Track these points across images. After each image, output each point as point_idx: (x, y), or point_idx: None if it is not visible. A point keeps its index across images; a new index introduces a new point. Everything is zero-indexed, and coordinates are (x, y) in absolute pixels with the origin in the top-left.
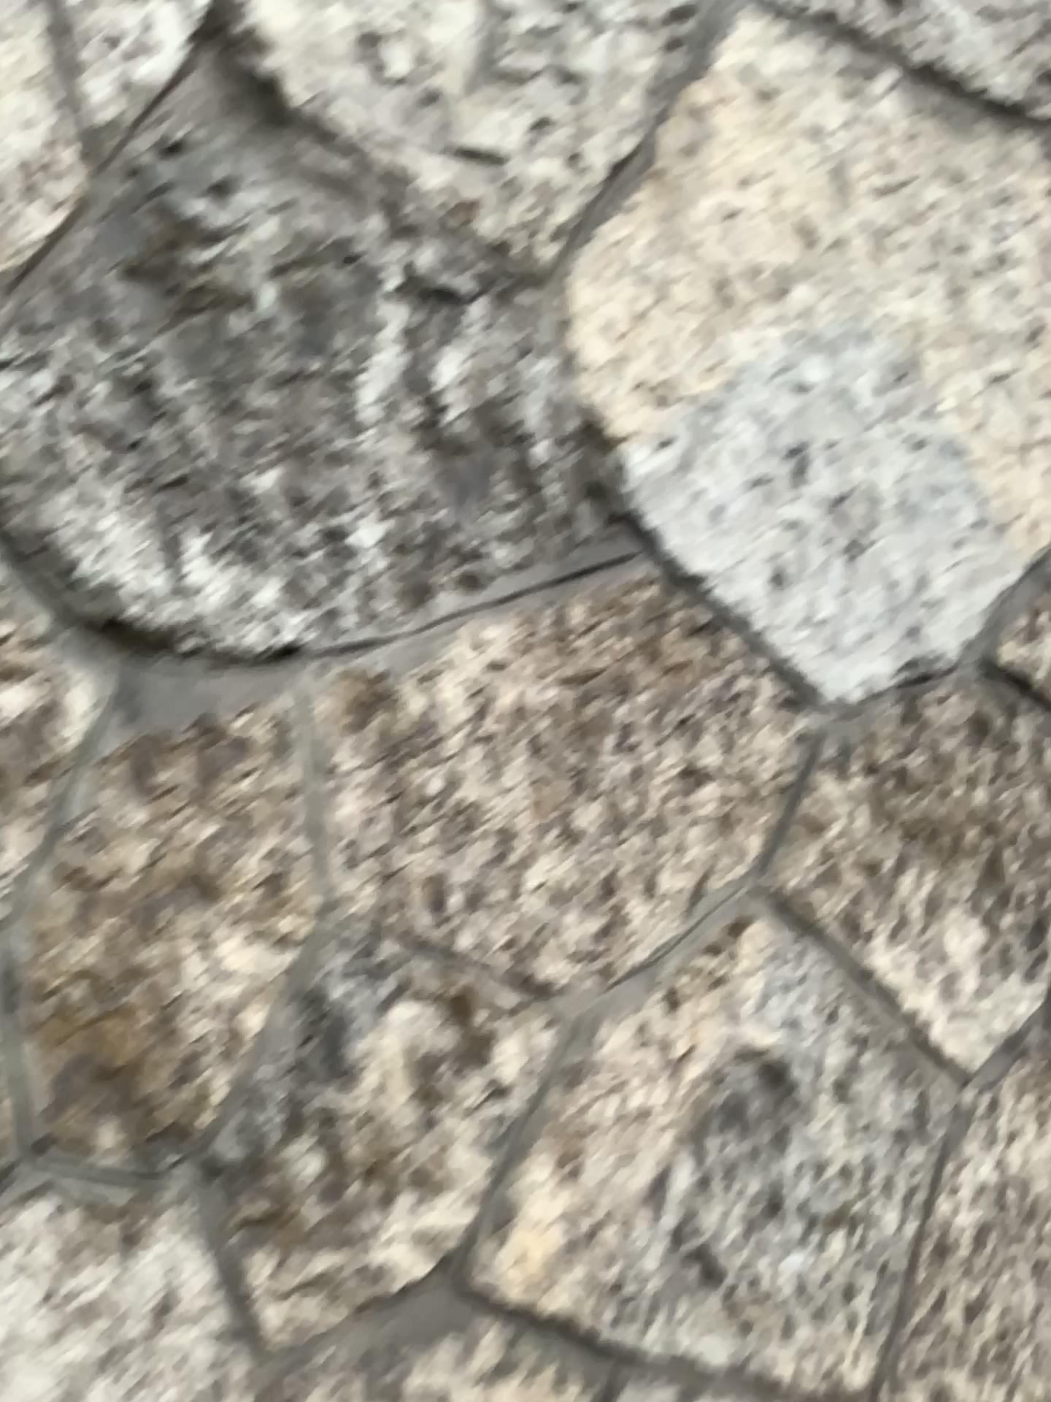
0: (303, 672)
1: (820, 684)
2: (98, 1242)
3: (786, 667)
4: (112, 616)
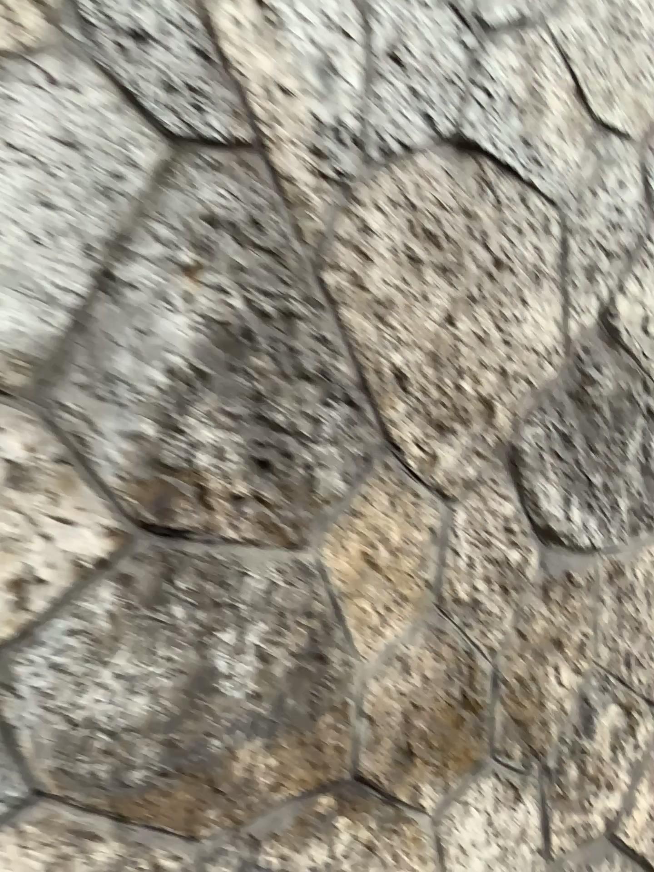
0: (596, 556)
1: None
2: (504, 801)
3: None
4: (544, 524)
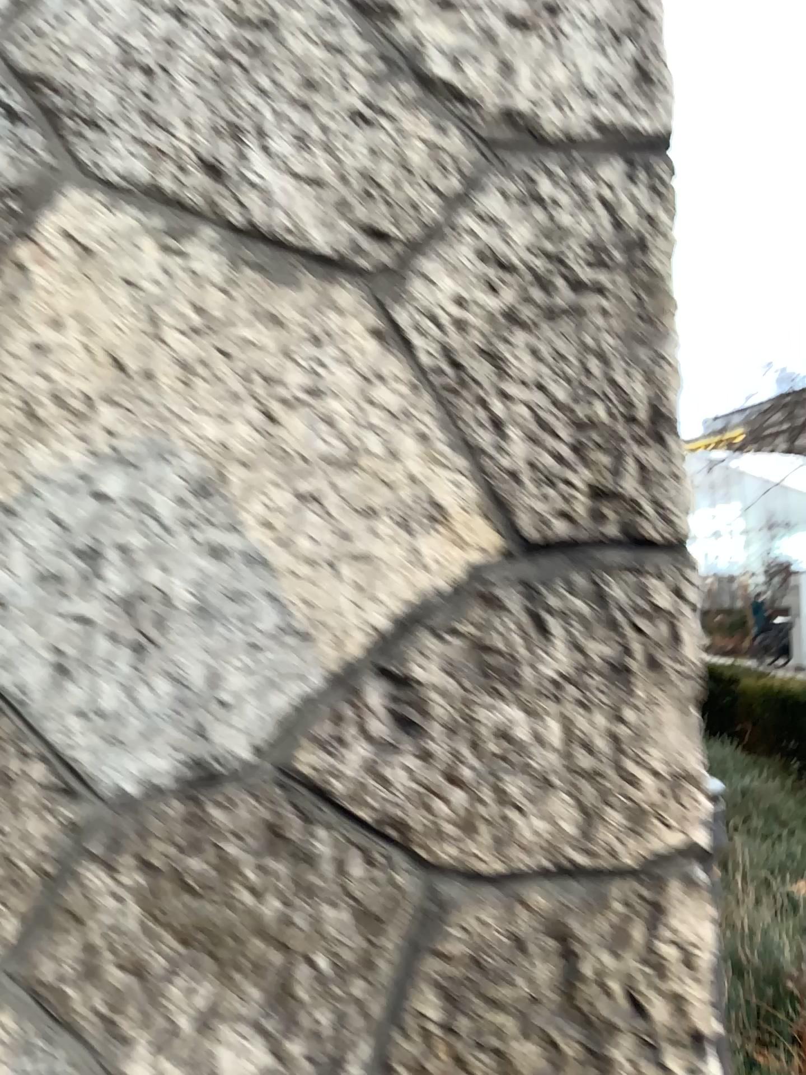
0: None
1: (99, 771)
2: None
3: (64, 750)
4: None
